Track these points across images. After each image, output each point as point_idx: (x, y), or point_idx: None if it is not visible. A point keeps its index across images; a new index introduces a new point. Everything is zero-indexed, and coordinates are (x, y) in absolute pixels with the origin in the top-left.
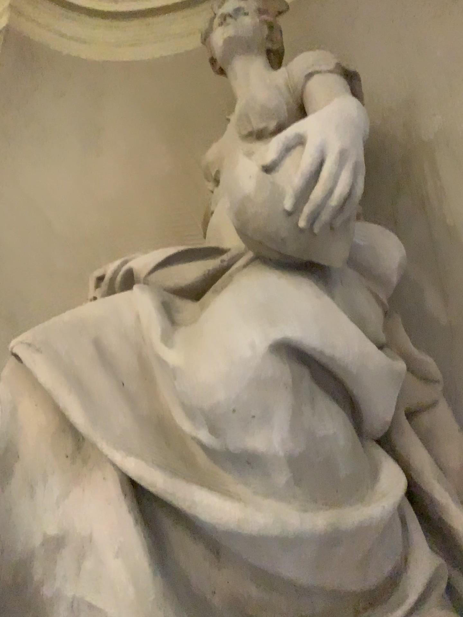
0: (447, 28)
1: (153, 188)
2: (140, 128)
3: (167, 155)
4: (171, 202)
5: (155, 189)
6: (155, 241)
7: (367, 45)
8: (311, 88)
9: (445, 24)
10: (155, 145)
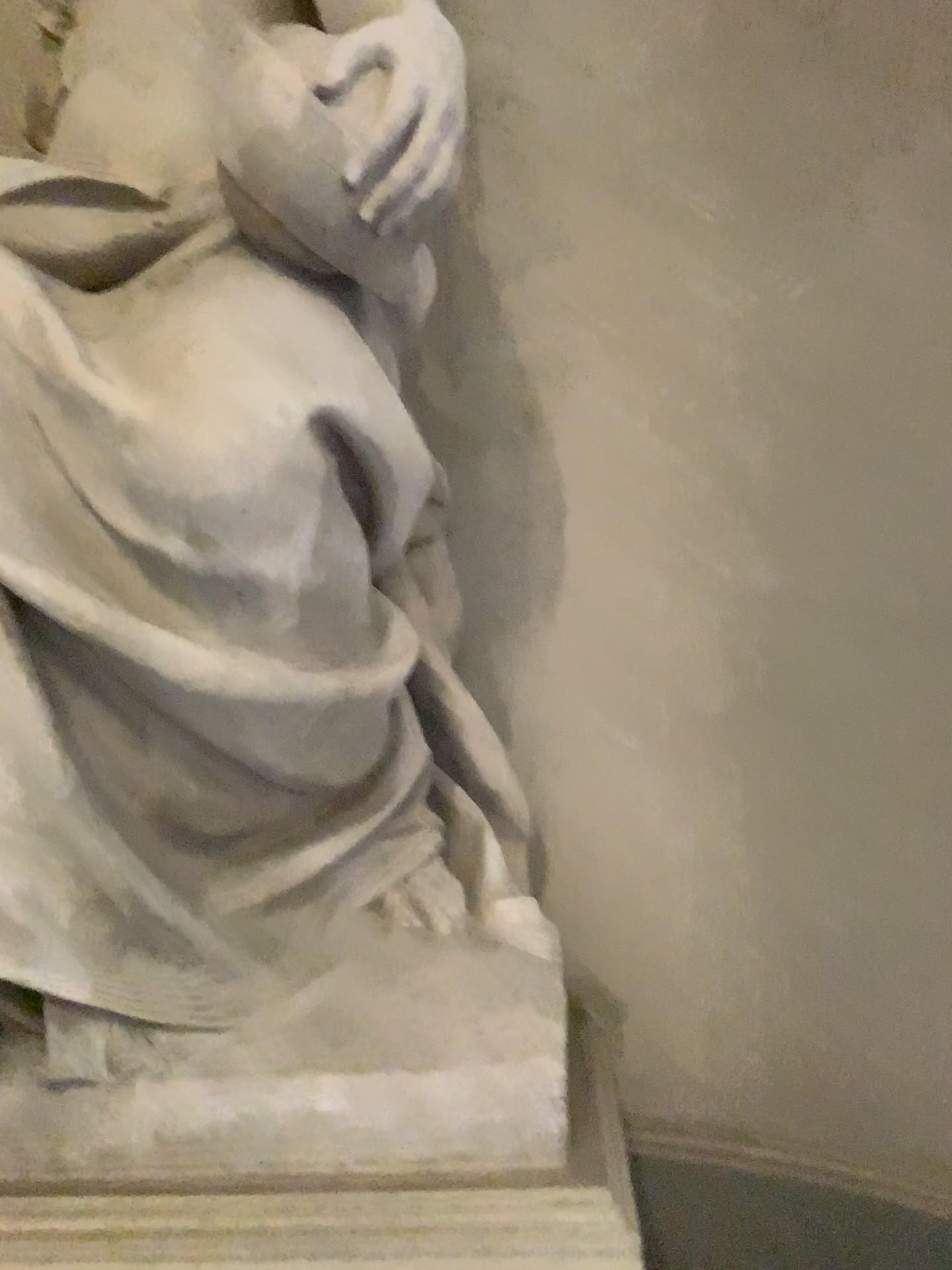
0: None
1: None
2: None
3: None
4: None
5: None
6: None
7: None
8: None
9: None
10: None
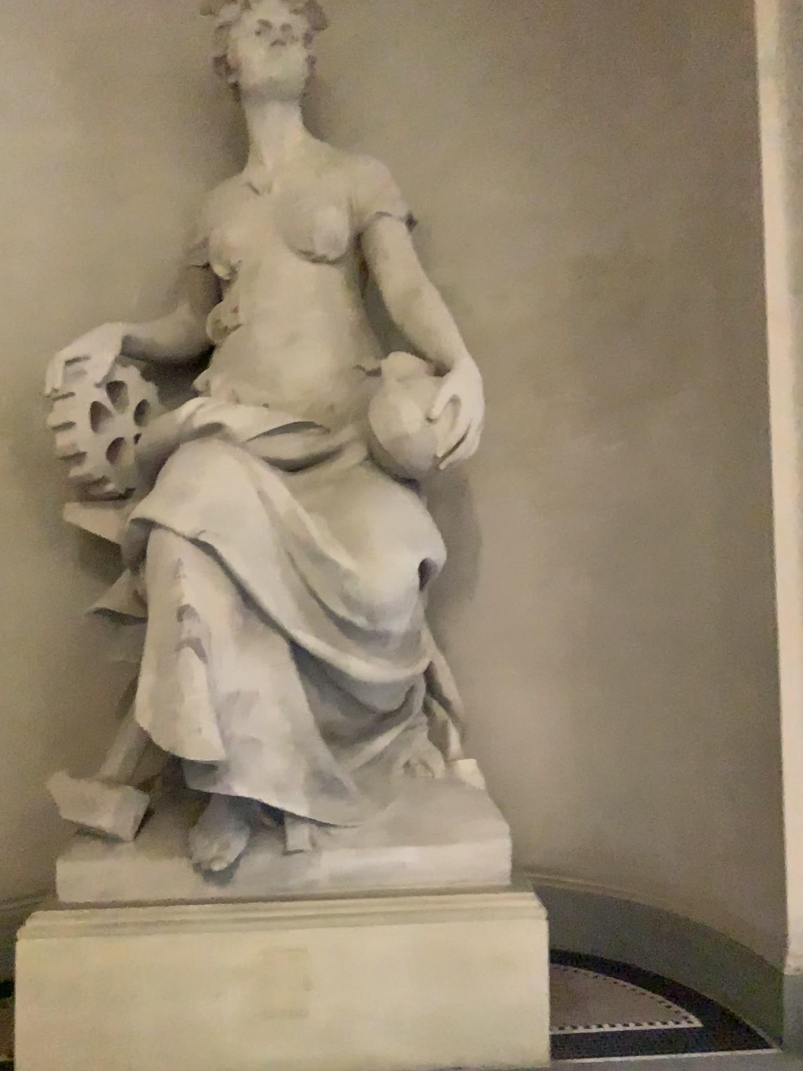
0: (466, 170)
1: (29, 160)
2: (2, 29)
3: (51, 106)
4: (60, 198)
5: (32, 163)
6: (37, 257)
7: (372, 112)
8: (373, 236)
9: (465, 162)
10: (31, 77)
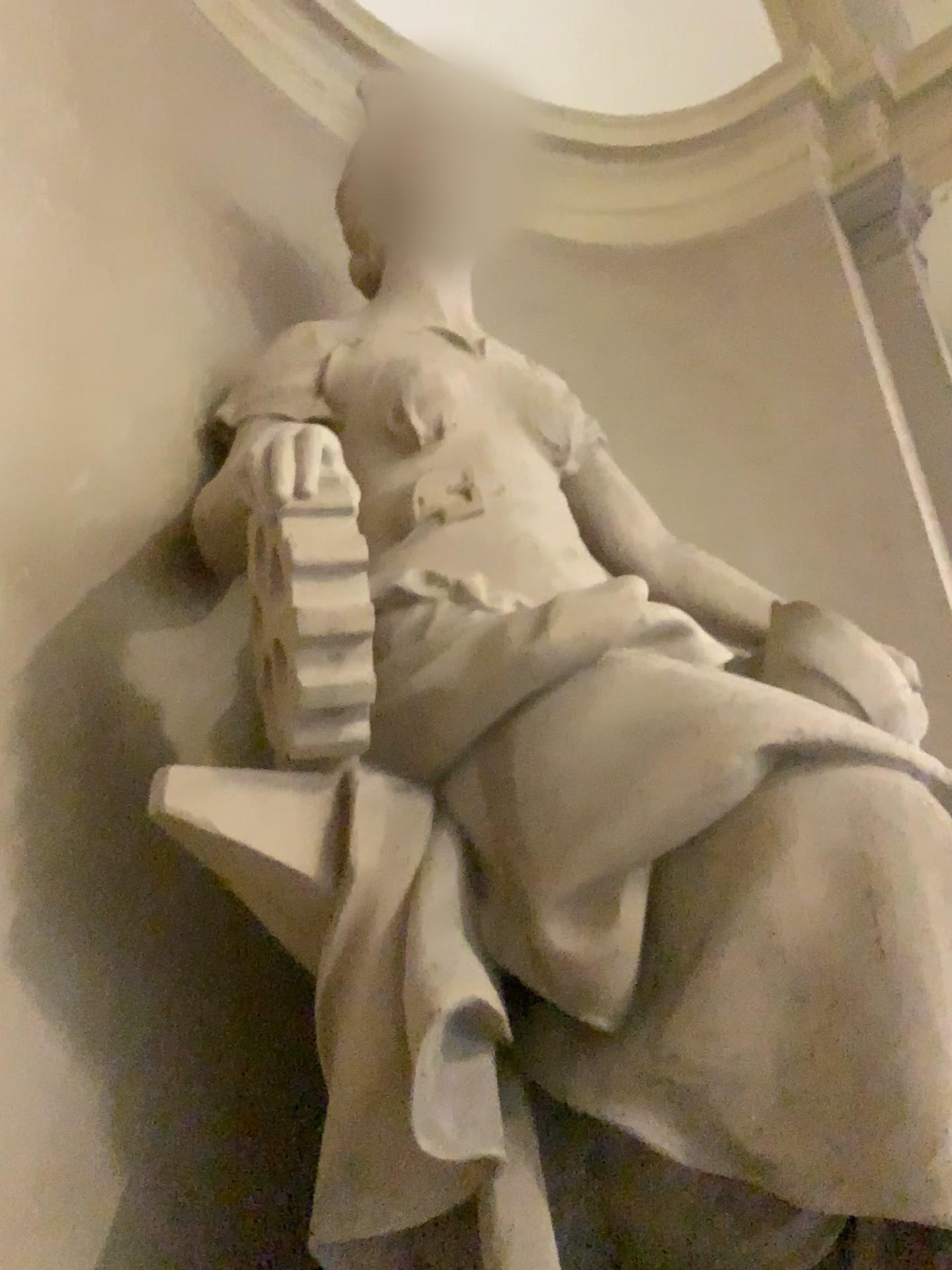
0: None
1: None
2: None
3: (29, 37)
4: (27, 180)
5: None
6: None
7: None
8: (599, 457)
9: None
10: None
